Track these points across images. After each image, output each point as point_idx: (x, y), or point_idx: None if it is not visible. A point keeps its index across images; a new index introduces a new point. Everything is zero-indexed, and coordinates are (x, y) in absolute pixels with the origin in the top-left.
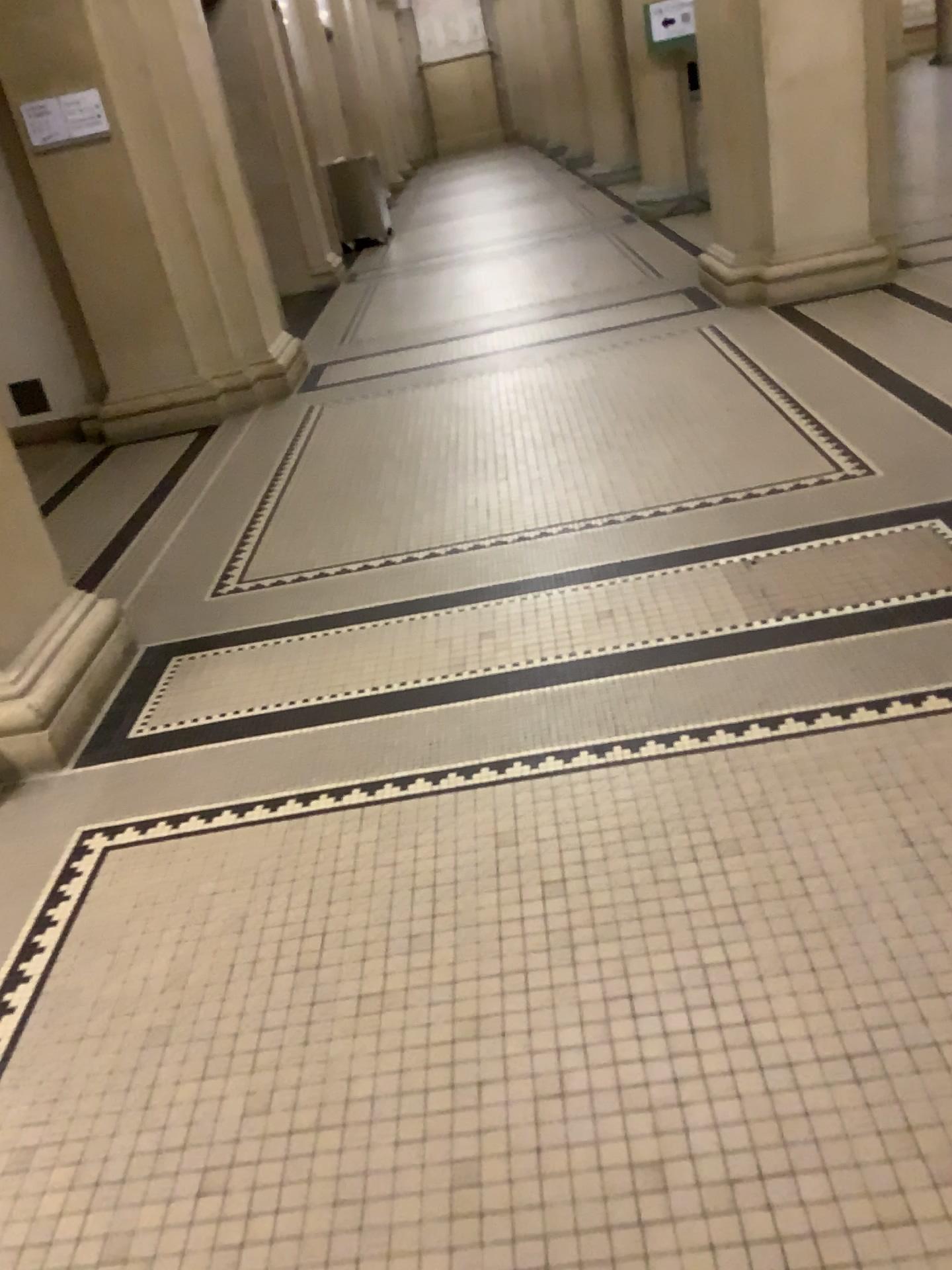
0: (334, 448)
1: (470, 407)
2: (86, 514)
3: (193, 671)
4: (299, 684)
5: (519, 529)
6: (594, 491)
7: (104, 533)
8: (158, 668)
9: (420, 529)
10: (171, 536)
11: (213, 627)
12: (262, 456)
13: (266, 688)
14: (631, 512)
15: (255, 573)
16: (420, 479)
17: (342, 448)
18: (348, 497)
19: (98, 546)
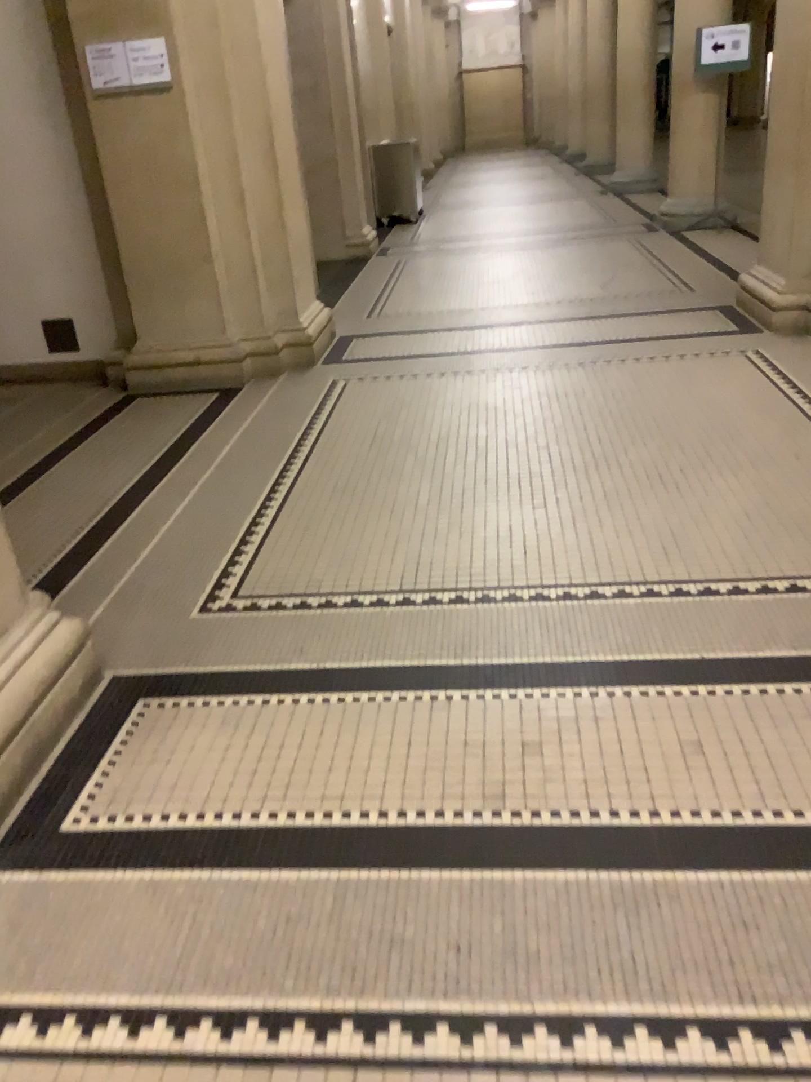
0: (355, 437)
1: (503, 411)
2: (86, 477)
3: (158, 735)
4: (286, 788)
5: (566, 586)
6: (653, 547)
7: (100, 503)
8: (118, 721)
9: (446, 563)
10: (168, 521)
11: (194, 667)
12: (278, 432)
13: (244, 787)
14: (703, 587)
15: (253, 592)
16: (447, 493)
17: (364, 439)
18: (366, 504)
19: (89, 520)
